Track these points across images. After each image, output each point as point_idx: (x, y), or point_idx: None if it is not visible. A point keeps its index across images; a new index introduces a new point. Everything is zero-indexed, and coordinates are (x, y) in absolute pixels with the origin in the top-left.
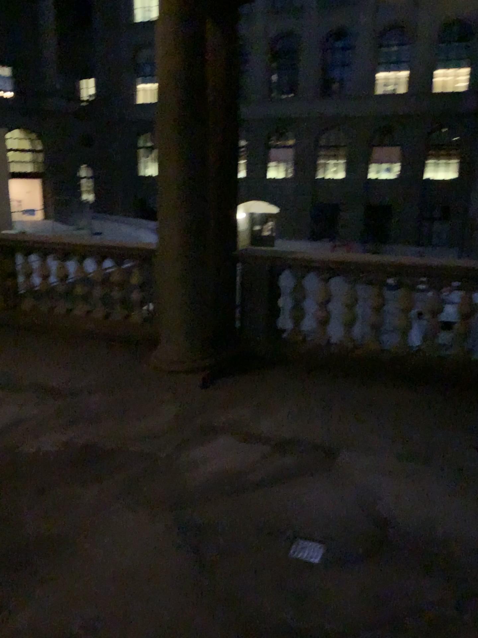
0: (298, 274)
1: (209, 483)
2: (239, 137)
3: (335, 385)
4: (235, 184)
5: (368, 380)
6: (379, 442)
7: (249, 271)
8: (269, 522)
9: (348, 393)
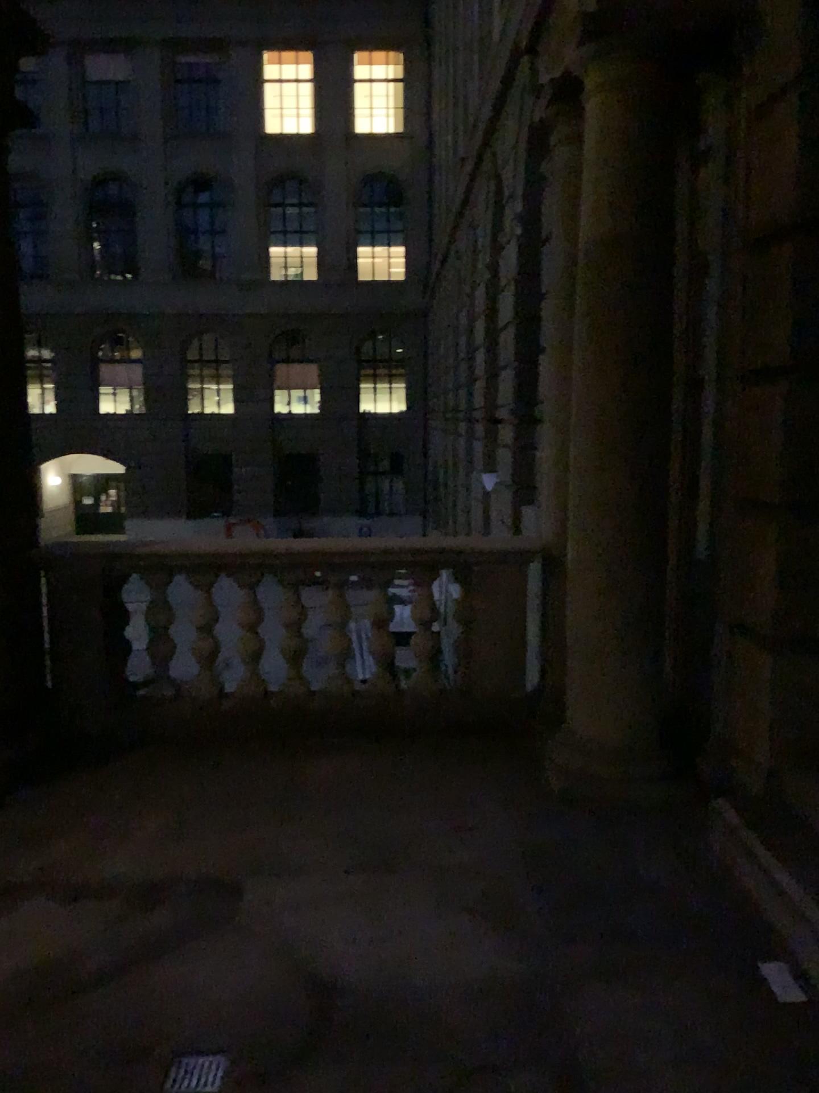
0: (157, 577)
1: (6, 987)
2: (28, 347)
3: (238, 761)
4: (28, 427)
5: (293, 744)
6: (316, 846)
7: (66, 581)
8: (129, 1032)
9: (262, 772)
